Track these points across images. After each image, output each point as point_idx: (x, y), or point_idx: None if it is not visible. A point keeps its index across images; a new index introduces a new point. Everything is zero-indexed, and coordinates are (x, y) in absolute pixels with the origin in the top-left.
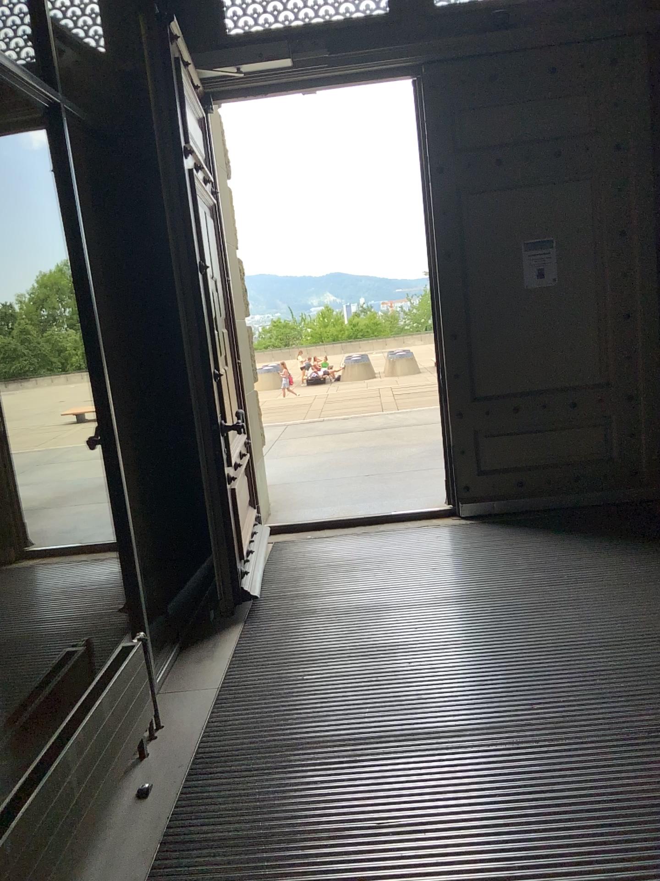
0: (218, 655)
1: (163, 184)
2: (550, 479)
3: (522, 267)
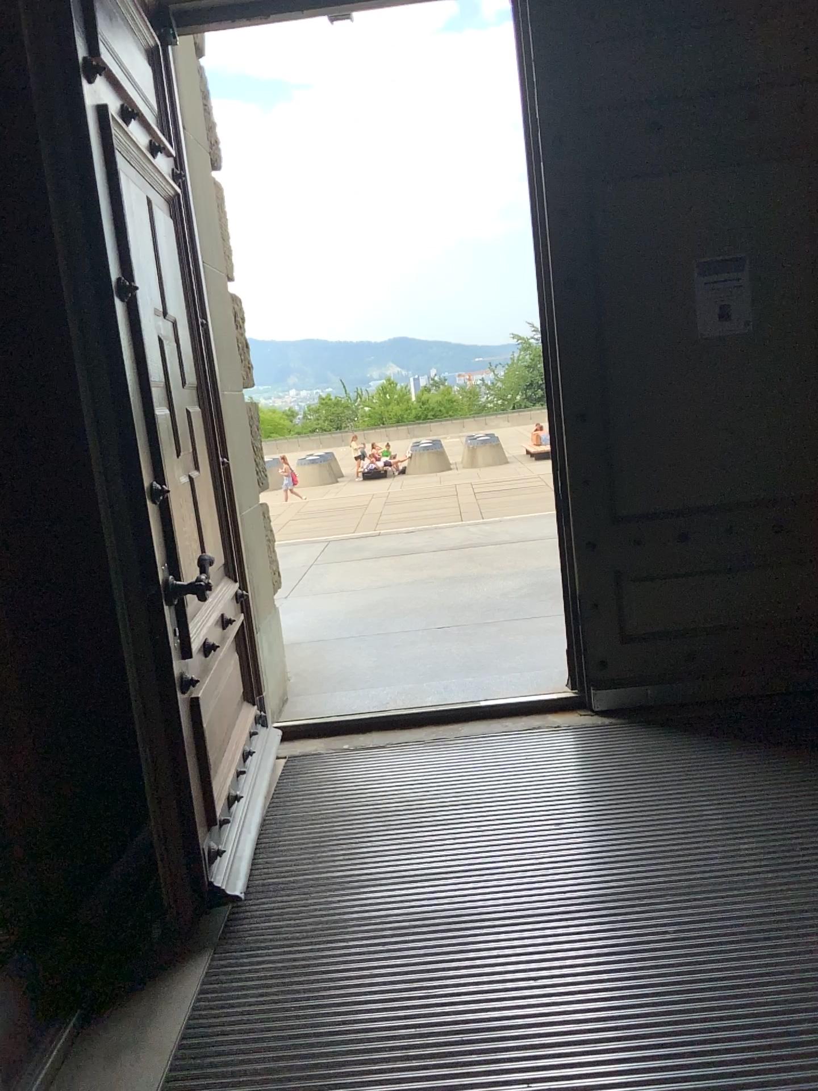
0: (151, 1041)
1: (41, 131)
2: (737, 647)
3: (691, 301)
